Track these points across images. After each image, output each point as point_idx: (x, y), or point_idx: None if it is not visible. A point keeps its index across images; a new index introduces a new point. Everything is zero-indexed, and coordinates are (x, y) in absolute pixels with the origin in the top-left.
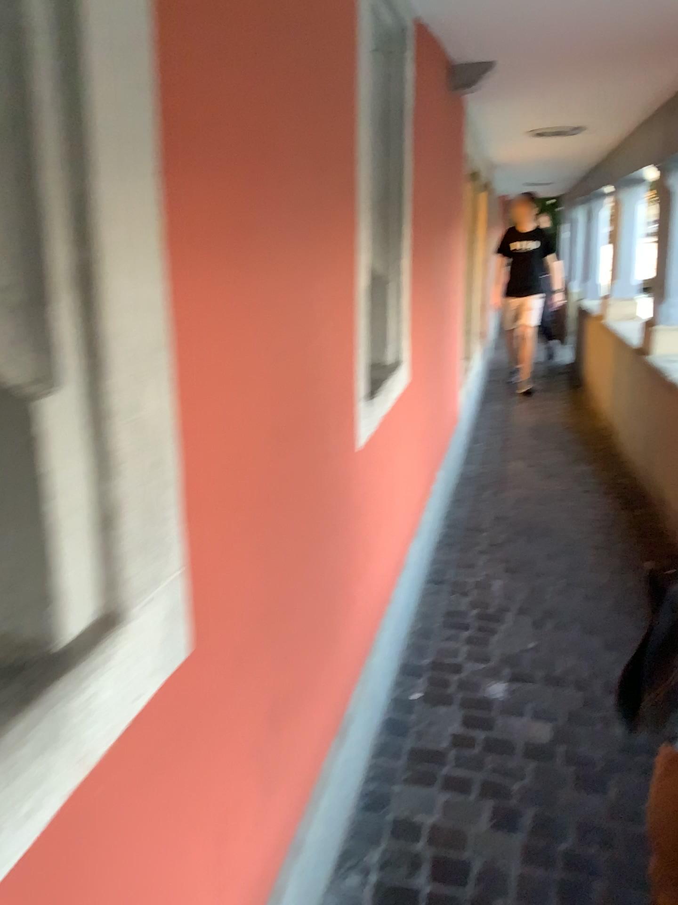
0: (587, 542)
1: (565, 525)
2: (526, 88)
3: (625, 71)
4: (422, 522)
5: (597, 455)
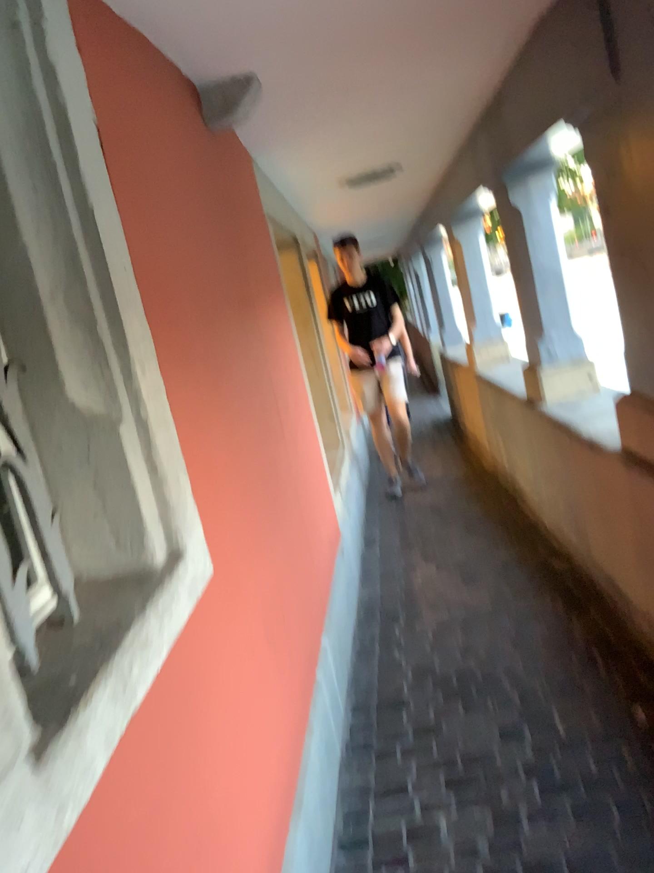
0: (547, 692)
1: (510, 664)
2: (314, 113)
3: (431, 62)
4: (310, 741)
5: (515, 533)
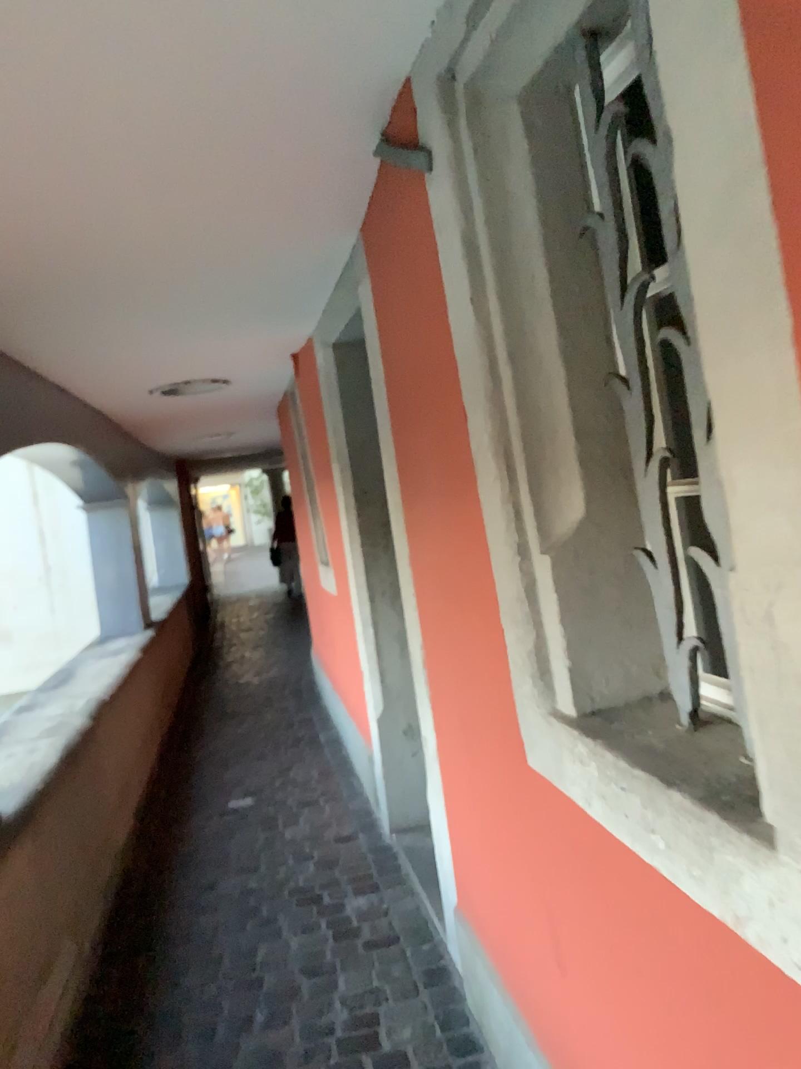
0: None
1: None
2: None
3: None
4: None
5: None
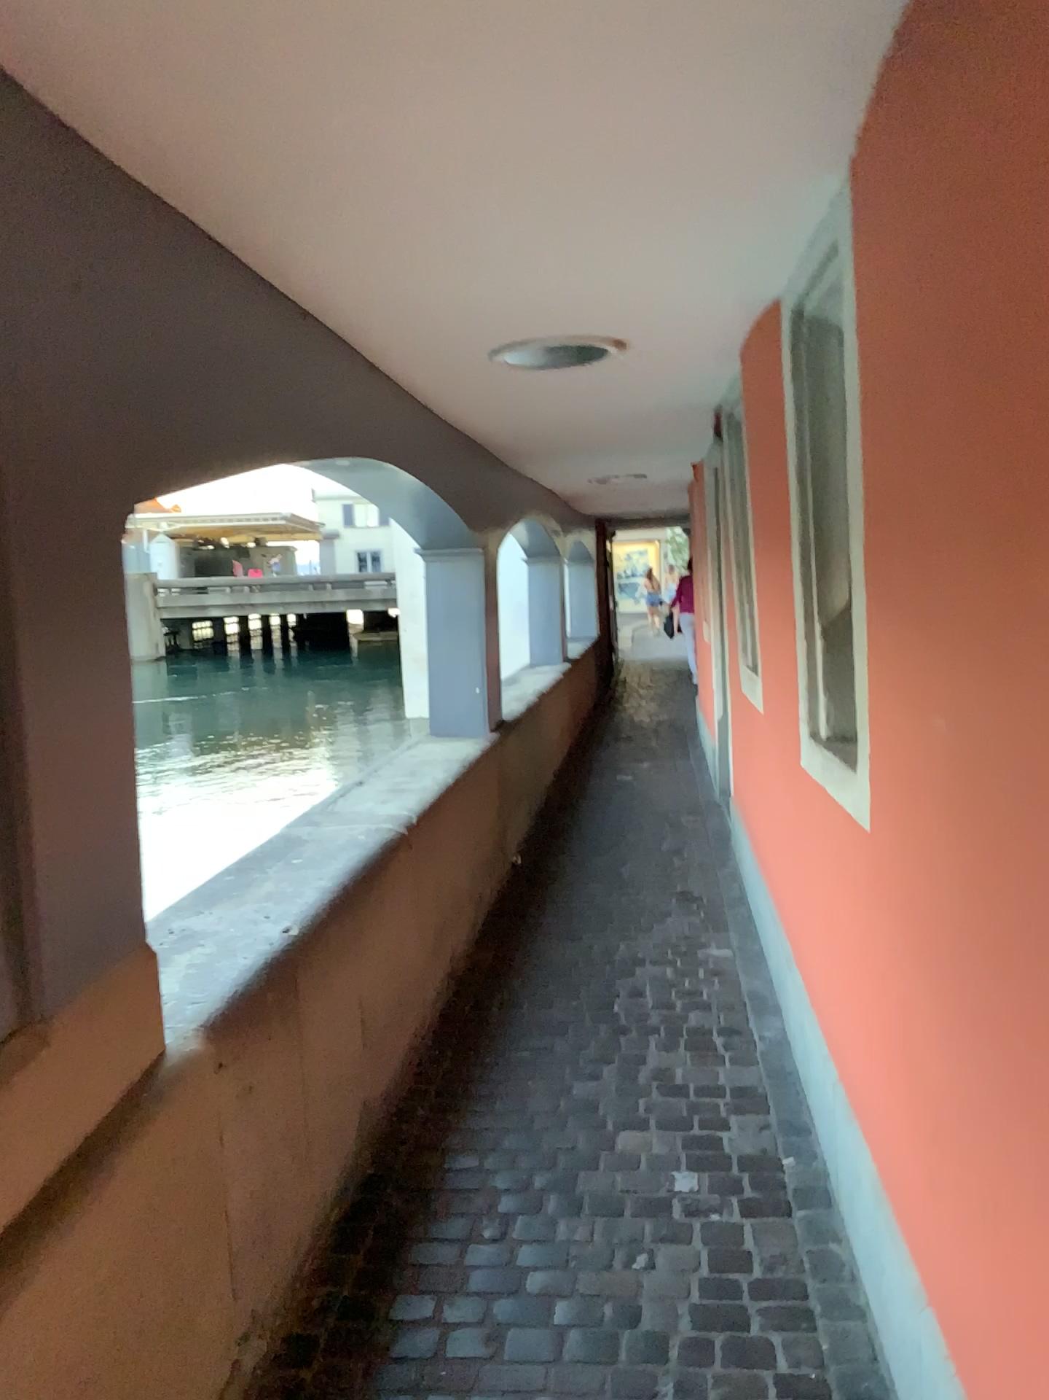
0: None
1: None
2: None
3: None
4: None
5: None
